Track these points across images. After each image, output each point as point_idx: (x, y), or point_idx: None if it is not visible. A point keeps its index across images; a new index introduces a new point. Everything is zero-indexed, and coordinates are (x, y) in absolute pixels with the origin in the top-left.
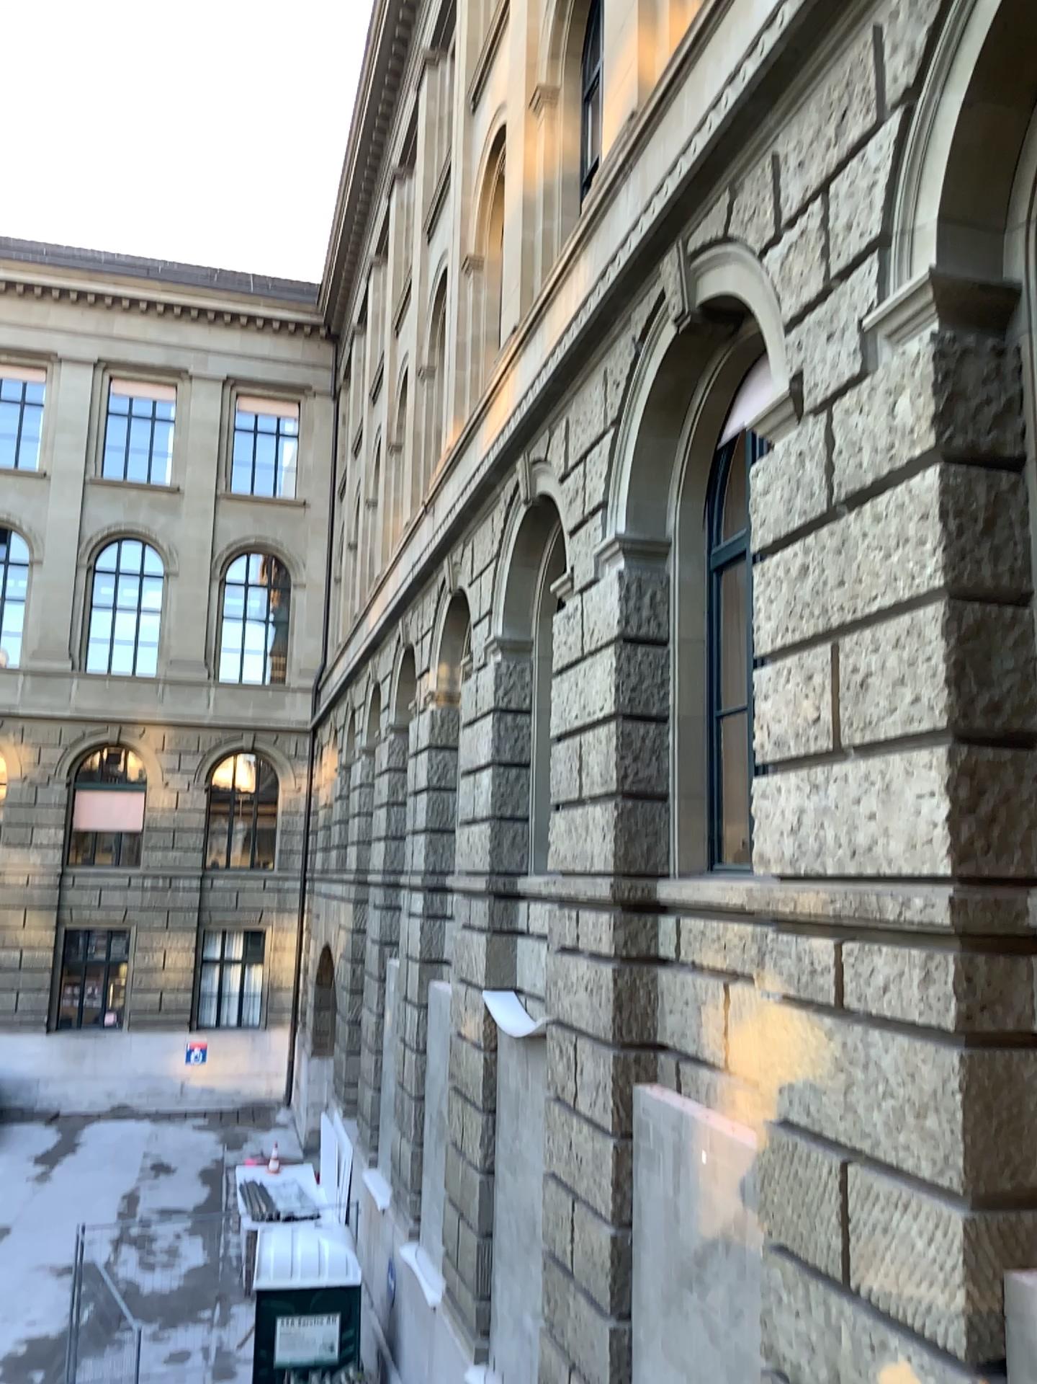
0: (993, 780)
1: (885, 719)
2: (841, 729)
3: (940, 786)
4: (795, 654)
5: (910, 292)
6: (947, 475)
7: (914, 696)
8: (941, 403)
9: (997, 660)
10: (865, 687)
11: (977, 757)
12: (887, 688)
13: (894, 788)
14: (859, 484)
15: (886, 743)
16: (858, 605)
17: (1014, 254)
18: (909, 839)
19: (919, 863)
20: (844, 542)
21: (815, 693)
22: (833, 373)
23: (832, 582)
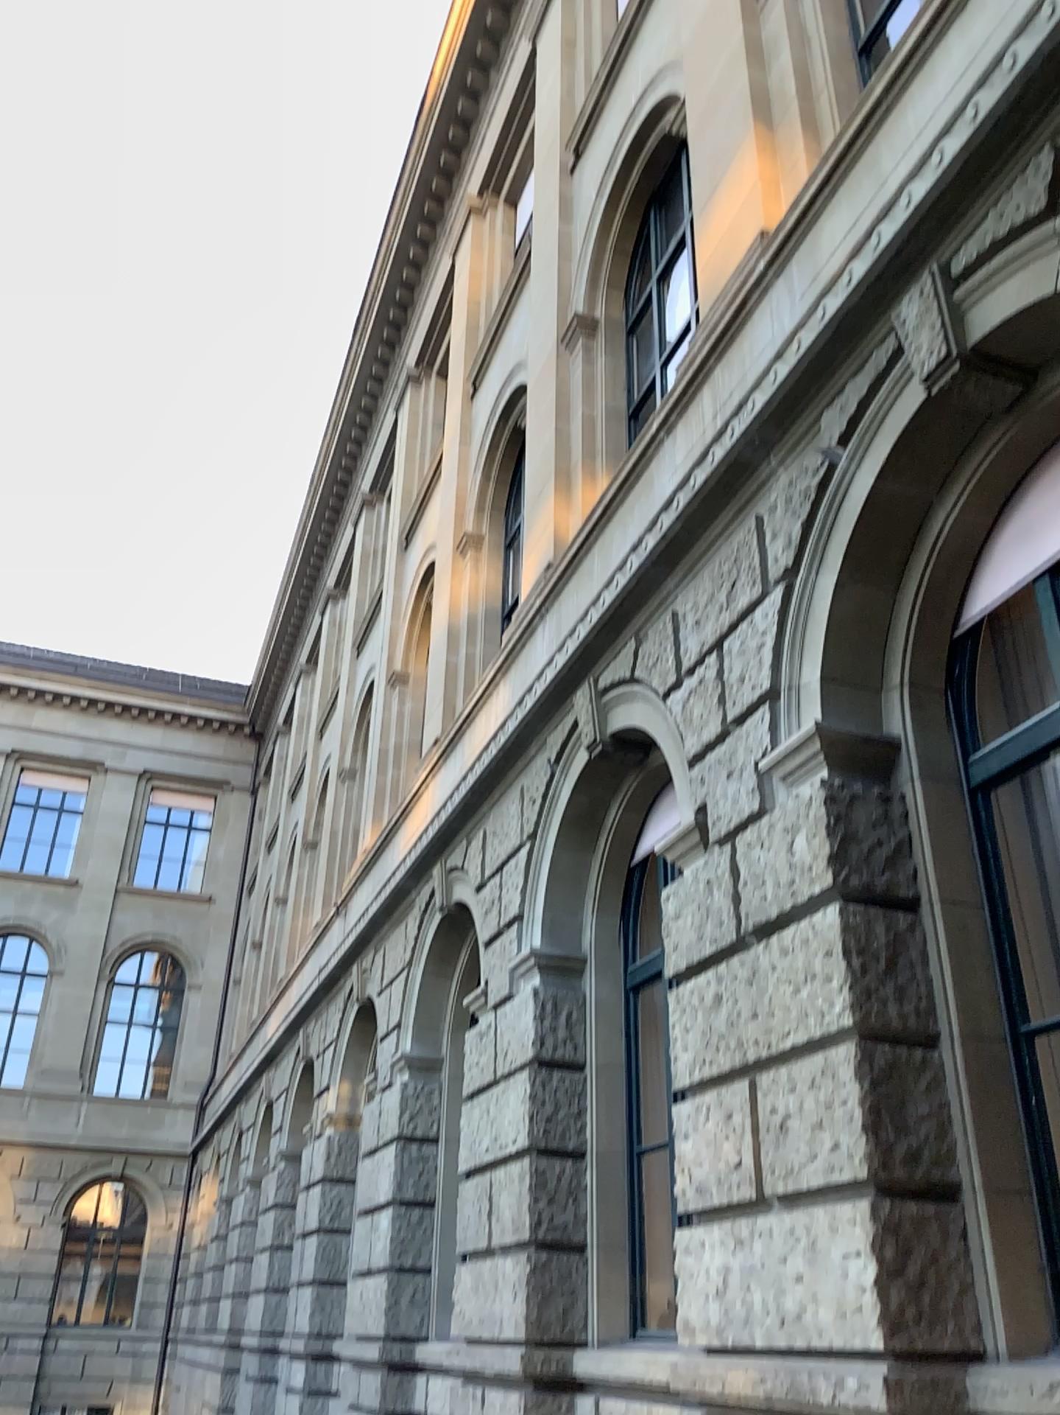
0: (925, 1236)
1: (809, 1163)
2: (765, 1173)
3: (871, 1242)
4: (714, 1087)
5: (806, 733)
6: (853, 908)
7: (837, 1138)
8: (843, 838)
9: (917, 1102)
10: (787, 1126)
11: (905, 1210)
12: (808, 1128)
13: (823, 1244)
14: (770, 913)
15: (811, 1191)
16: (775, 1037)
17: (898, 704)
18: (842, 1305)
19: (855, 1334)
20: (759, 970)
21: (736, 1132)
22: (740, 804)
23: (749, 1012)
